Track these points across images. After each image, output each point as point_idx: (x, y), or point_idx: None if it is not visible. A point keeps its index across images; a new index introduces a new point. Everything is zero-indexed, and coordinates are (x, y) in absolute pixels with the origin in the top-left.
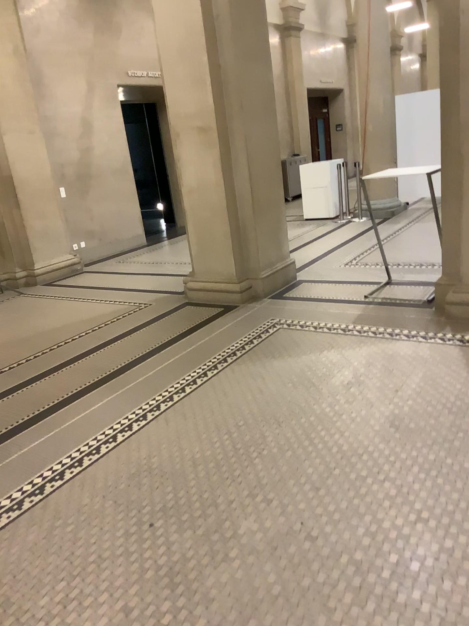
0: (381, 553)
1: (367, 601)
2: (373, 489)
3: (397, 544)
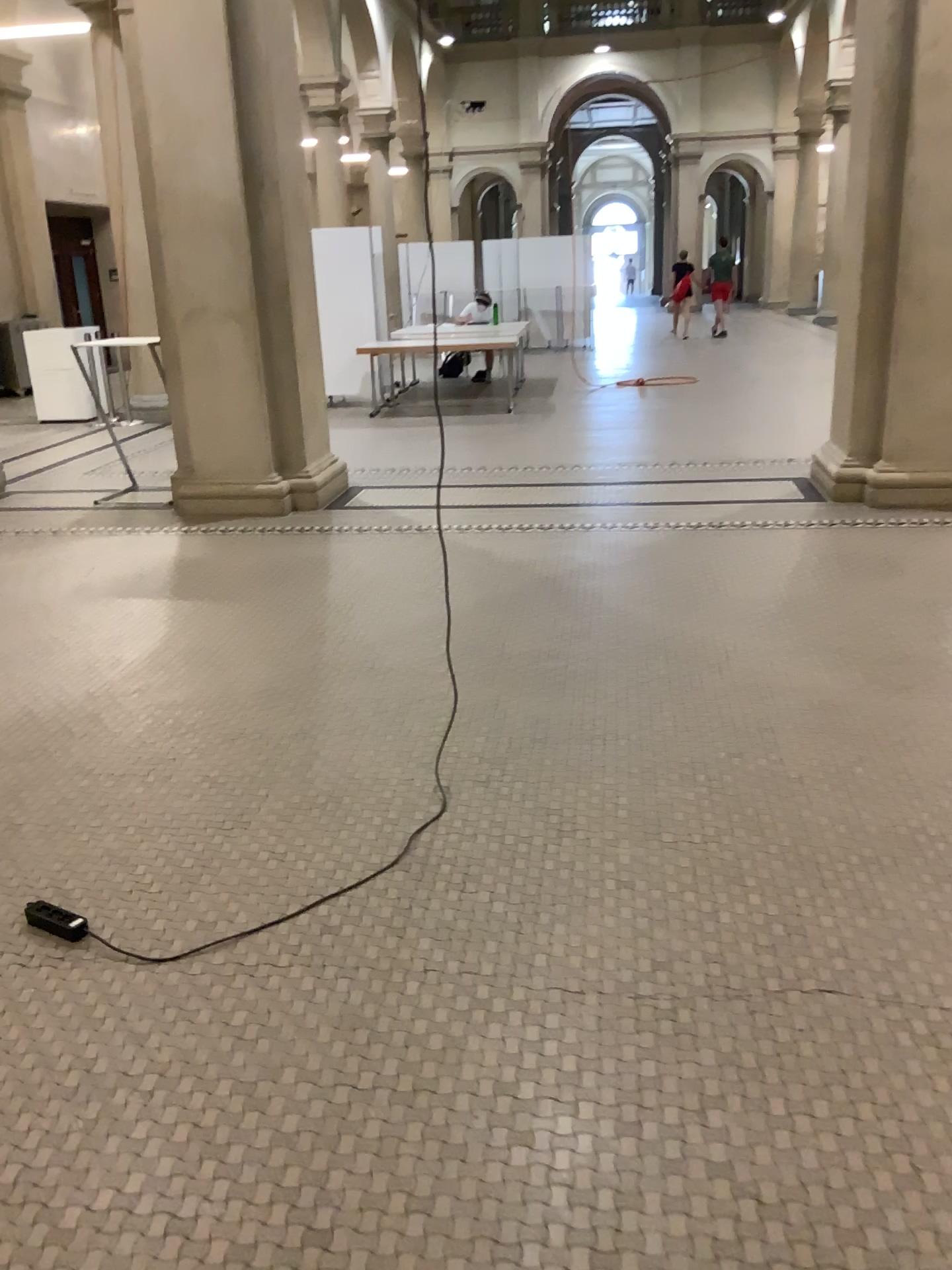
0: (31, 644)
1: (10, 662)
2: (38, 619)
3: (48, 639)
